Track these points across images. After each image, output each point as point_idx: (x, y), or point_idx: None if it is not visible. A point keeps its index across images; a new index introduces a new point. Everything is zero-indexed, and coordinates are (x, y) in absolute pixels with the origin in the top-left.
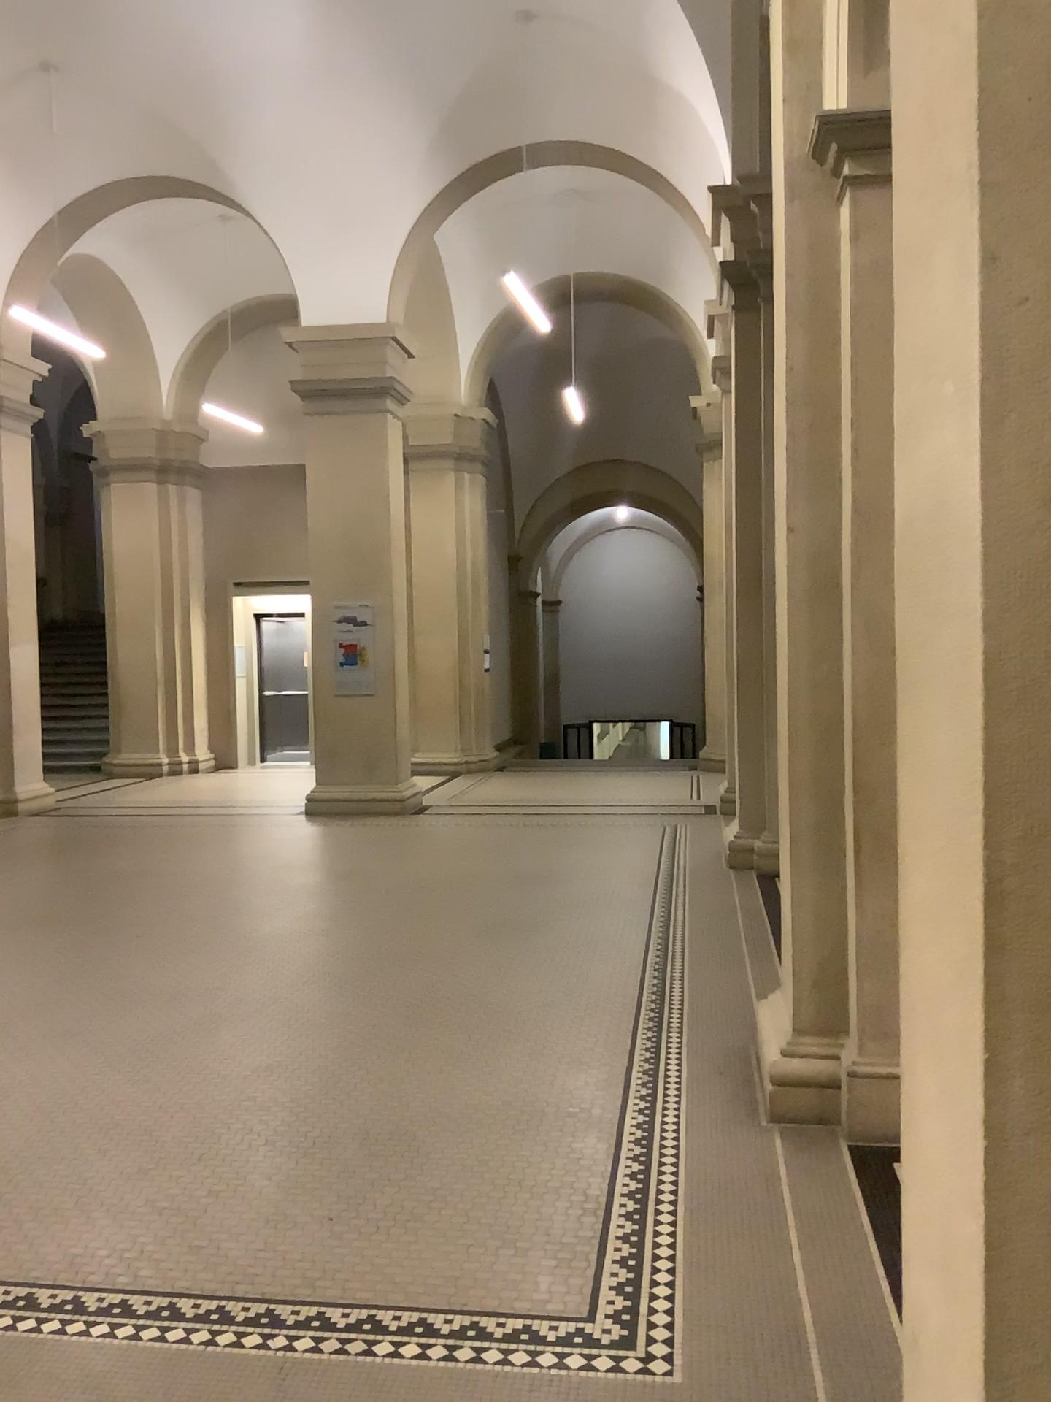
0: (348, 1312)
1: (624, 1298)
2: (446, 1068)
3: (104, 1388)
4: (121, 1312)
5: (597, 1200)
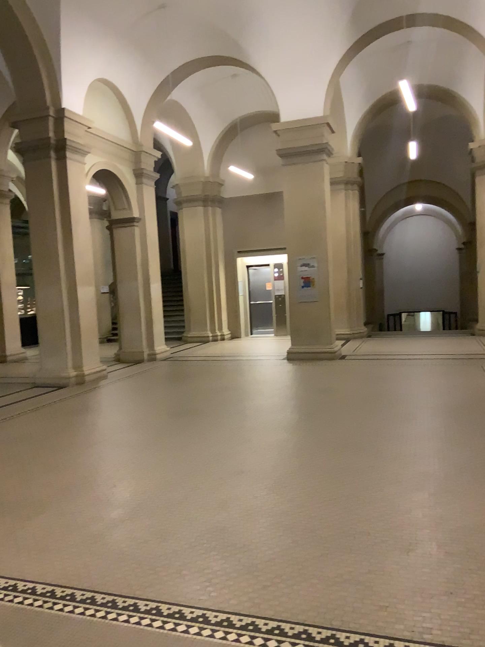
0: None
1: None
2: (458, 499)
3: None
4: None
5: None
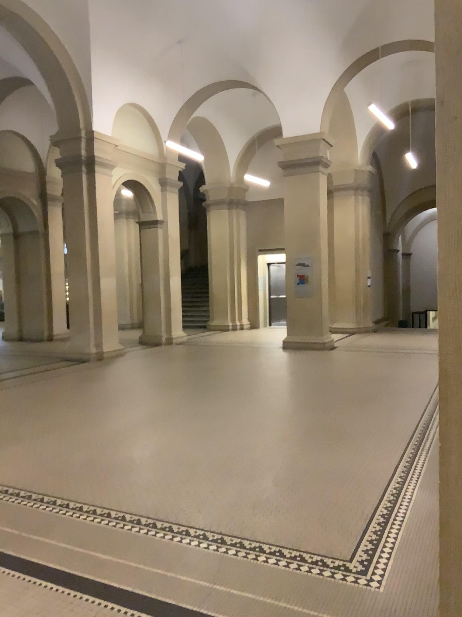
0: (249, 541)
1: (364, 554)
2: (314, 454)
3: (154, 553)
4: (166, 528)
5: (364, 515)
